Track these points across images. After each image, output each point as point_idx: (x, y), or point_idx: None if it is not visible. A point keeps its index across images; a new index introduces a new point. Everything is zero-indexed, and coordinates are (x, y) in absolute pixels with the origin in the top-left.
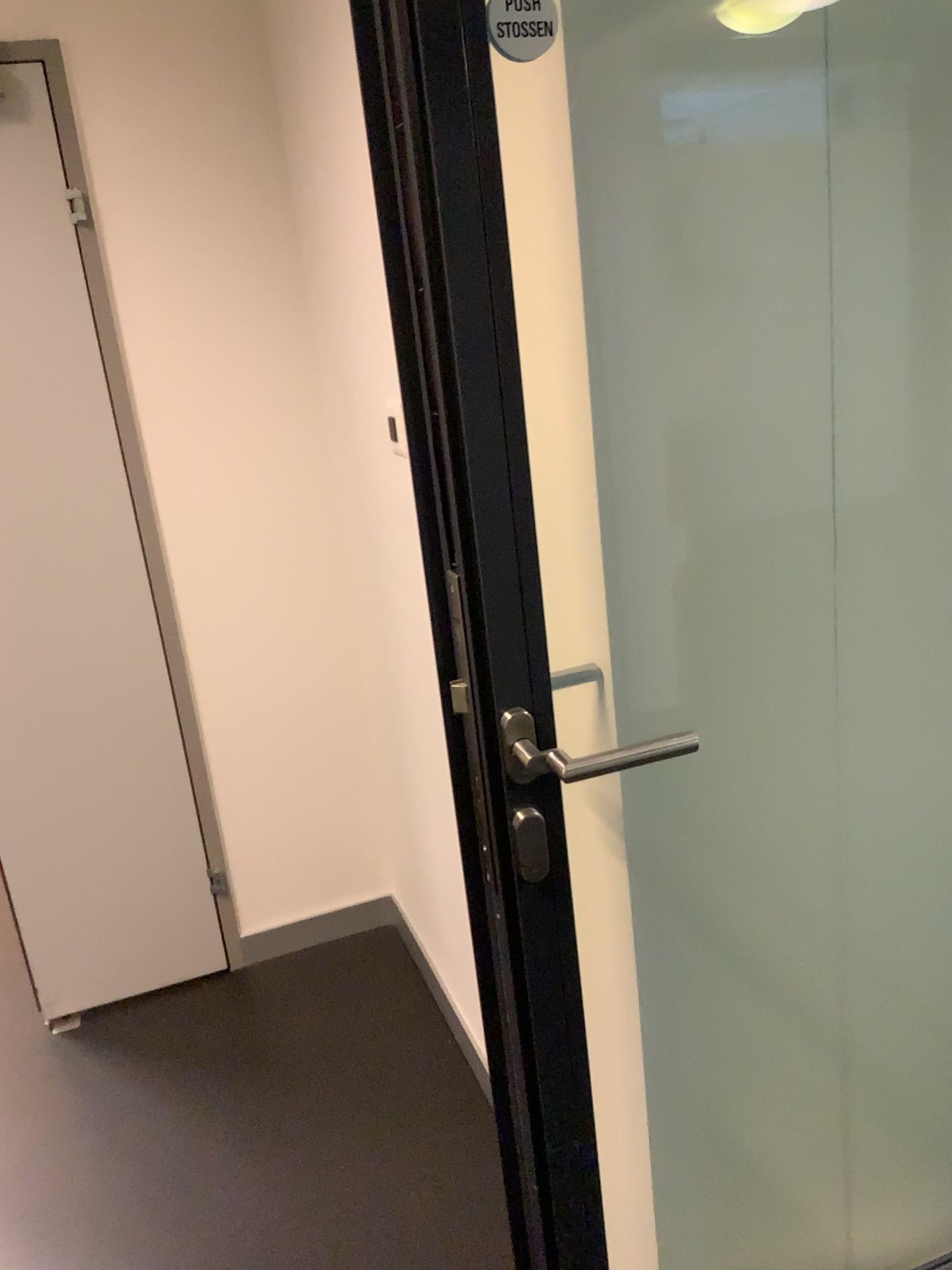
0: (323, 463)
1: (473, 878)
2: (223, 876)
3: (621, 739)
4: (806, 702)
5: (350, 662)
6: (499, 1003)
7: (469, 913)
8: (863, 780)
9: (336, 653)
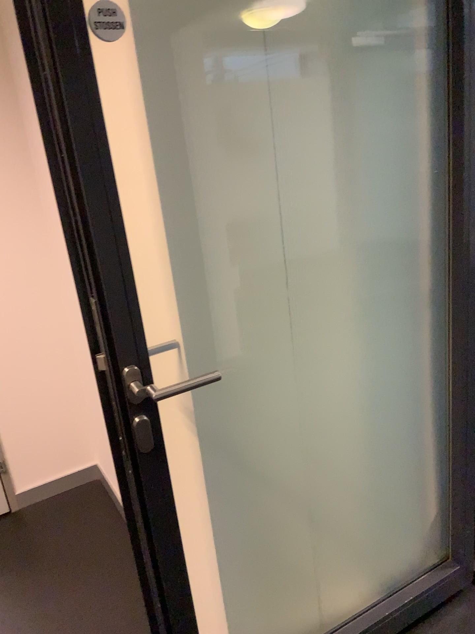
0: (46, 244)
1: (116, 453)
2: (4, 463)
3: (190, 376)
4: (280, 351)
5: (67, 346)
6: (134, 514)
7: (116, 471)
8: (310, 386)
9: (60, 341)
